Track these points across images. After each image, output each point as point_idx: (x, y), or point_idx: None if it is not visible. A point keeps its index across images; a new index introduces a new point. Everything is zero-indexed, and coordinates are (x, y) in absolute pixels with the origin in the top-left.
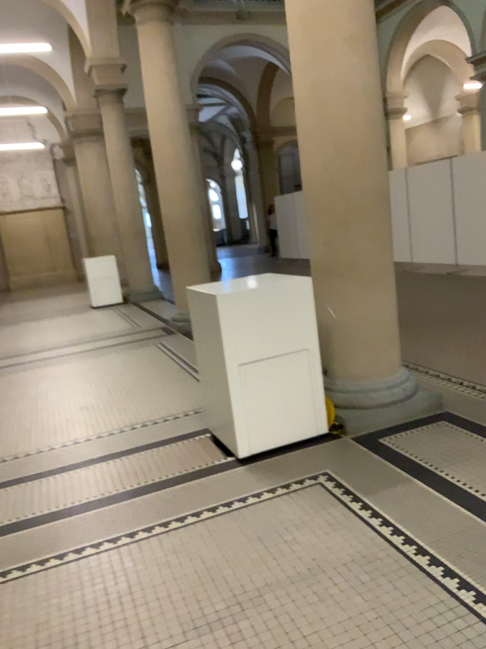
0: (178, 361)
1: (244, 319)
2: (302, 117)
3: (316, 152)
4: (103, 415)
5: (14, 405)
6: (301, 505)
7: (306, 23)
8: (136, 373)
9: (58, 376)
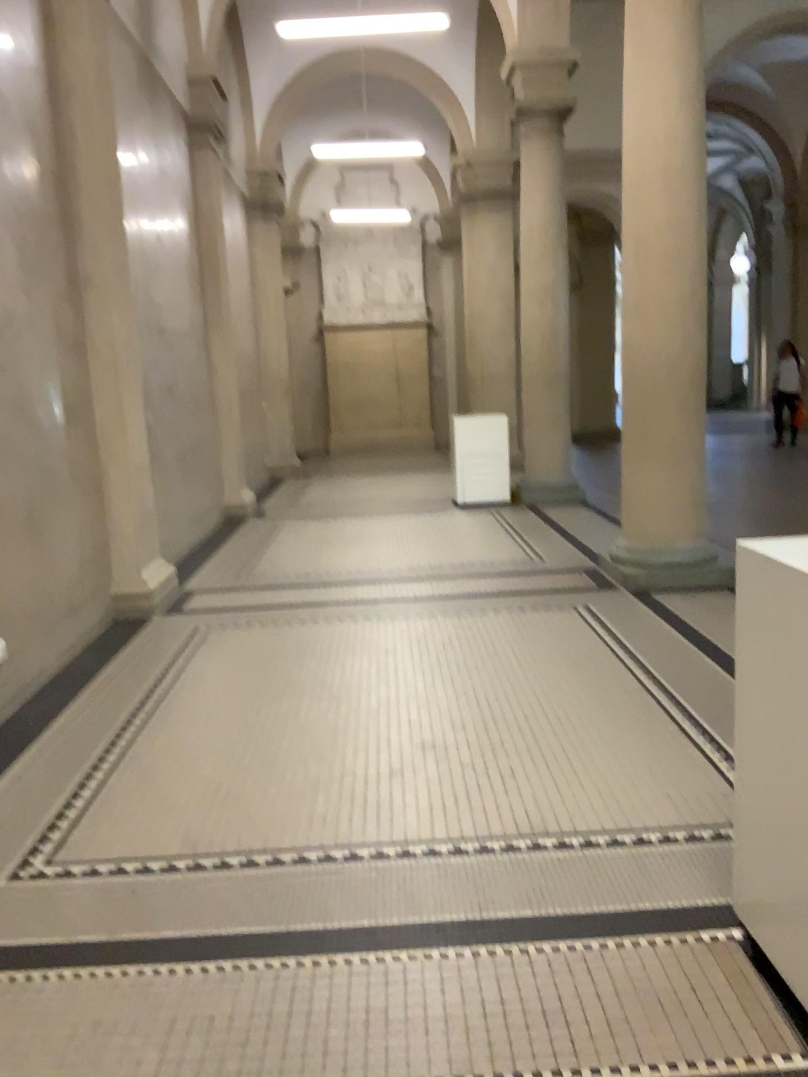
0: (631, 661)
1: None
2: None
3: None
4: (469, 777)
5: (296, 703)
6: None
7: None
8: (539, 676)
9: (386, 651)
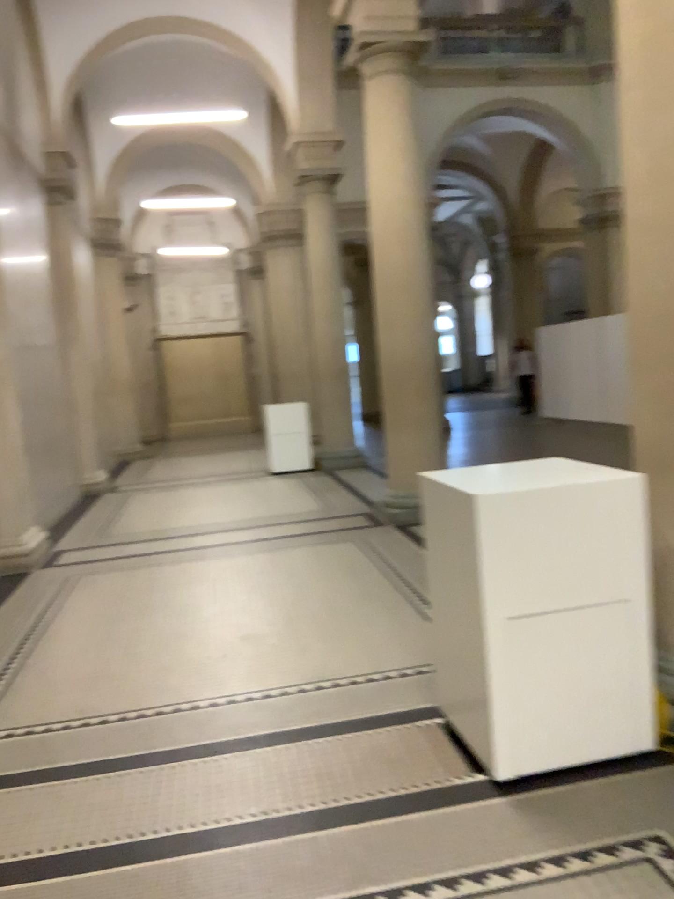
0: (392, 572)
1: (518, 537)
2: (635, 207)
3: (656, 264)
4: (276, 654)
5: (150, 619)
6: (614, 897)
7: (652, 55)
8: (327, 587)
9: (216, 579)
